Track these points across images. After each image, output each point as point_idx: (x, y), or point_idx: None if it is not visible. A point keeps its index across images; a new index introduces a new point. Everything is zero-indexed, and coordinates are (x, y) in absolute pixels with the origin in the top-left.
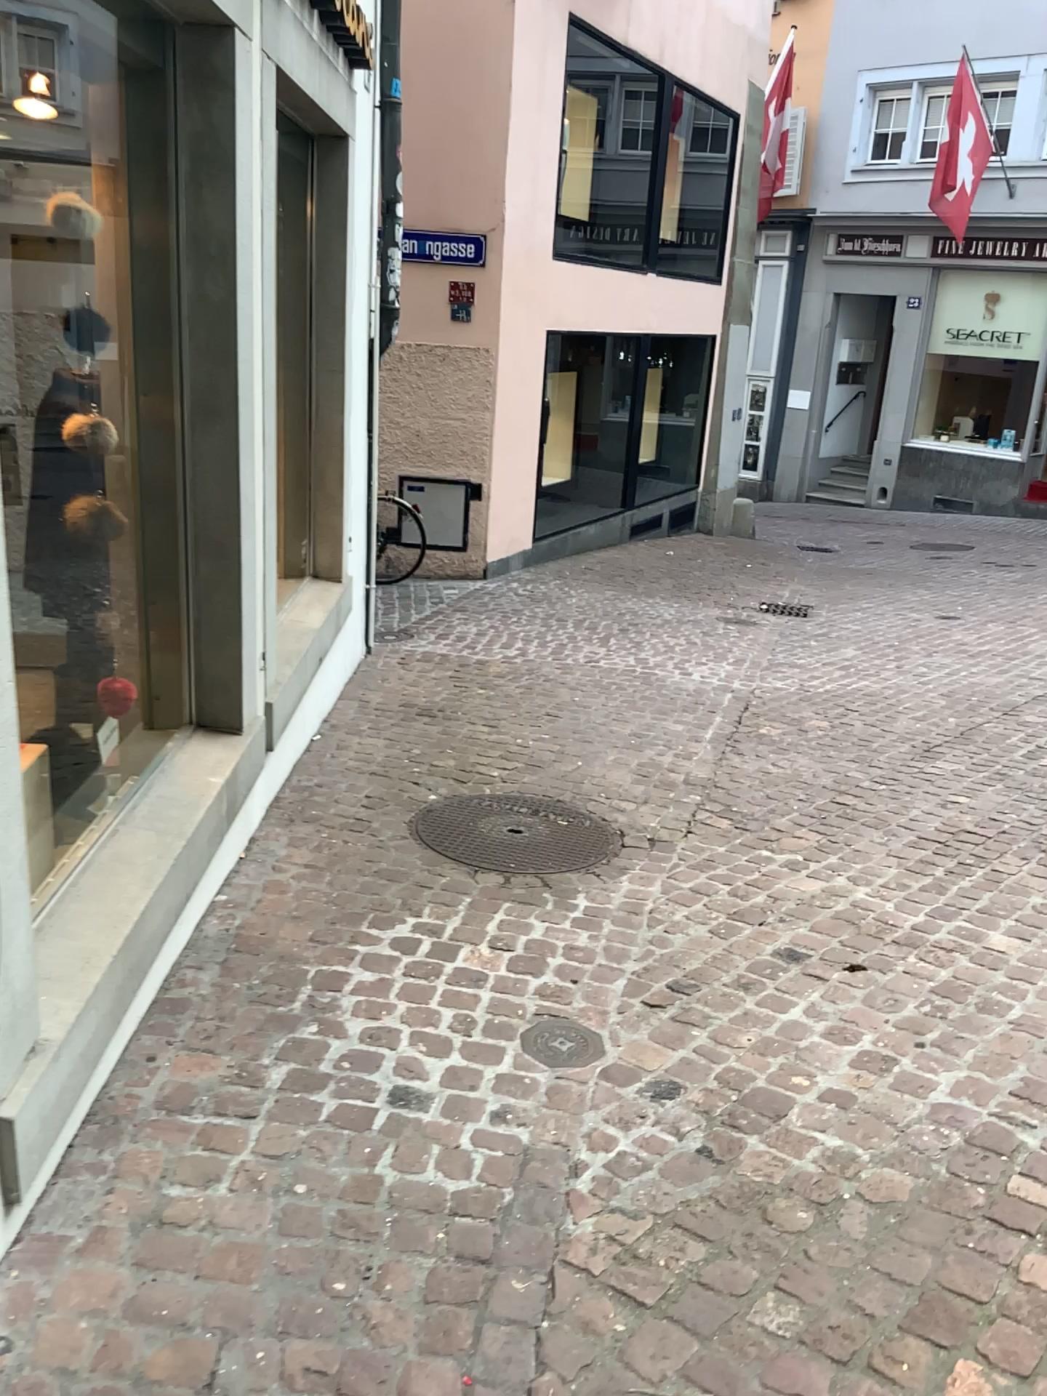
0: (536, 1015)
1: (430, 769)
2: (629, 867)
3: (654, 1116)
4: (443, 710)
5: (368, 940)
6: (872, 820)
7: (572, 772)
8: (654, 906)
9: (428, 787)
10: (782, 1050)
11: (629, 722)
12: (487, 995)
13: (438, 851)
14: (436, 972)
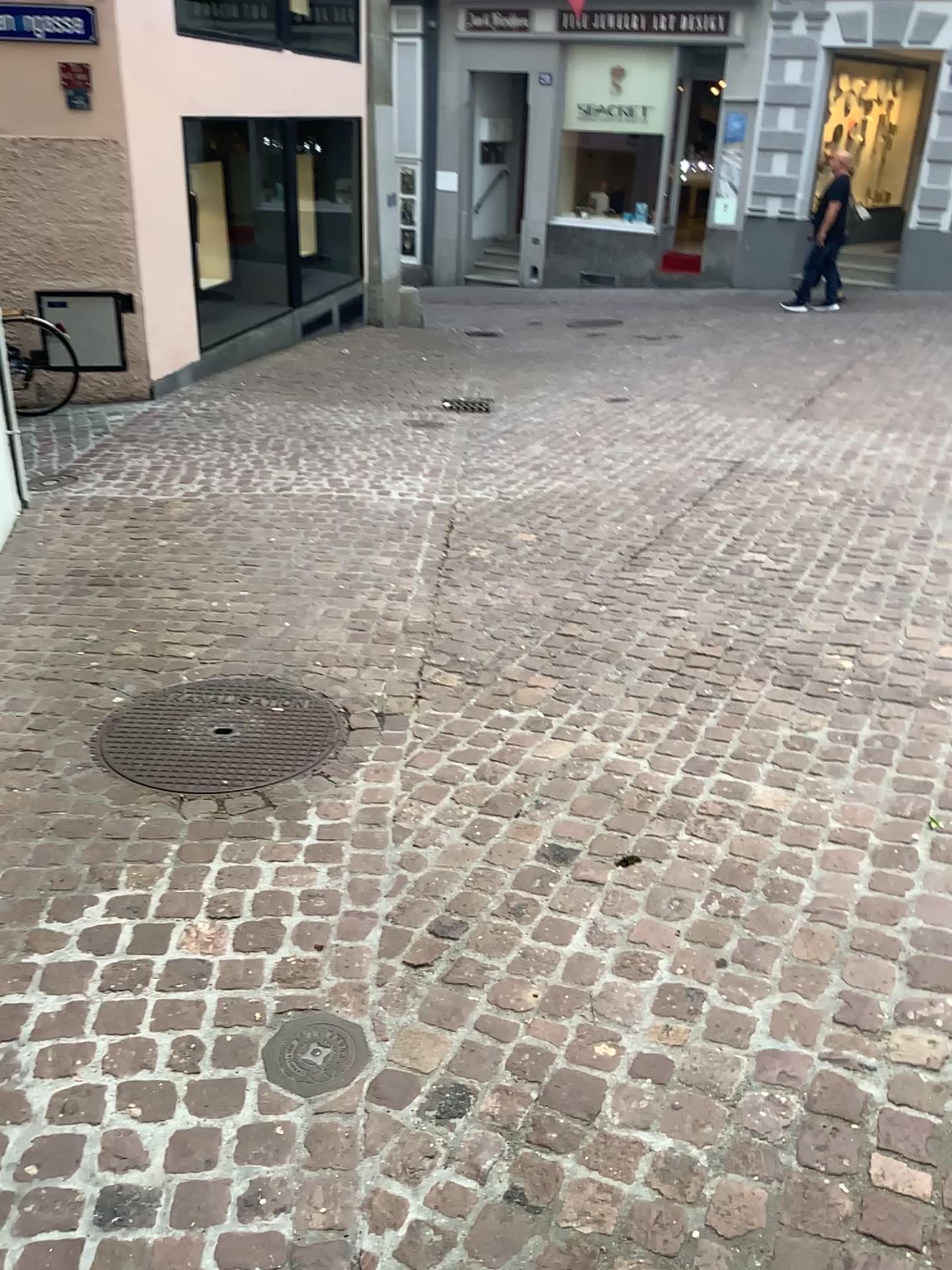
0: (277, 1017)
1: (111, 663)
2: (359, 763)
3: (446, 1154)
4: (121, 578)
5: (50, 943)
6: (605, 655)
7: (278, 639)
8: (396, 814)
9: (111, 688)
10: (577, 1009)
11: (332, 564)
12: (212, 998)
13: (130, 781)
14: (143, 976)
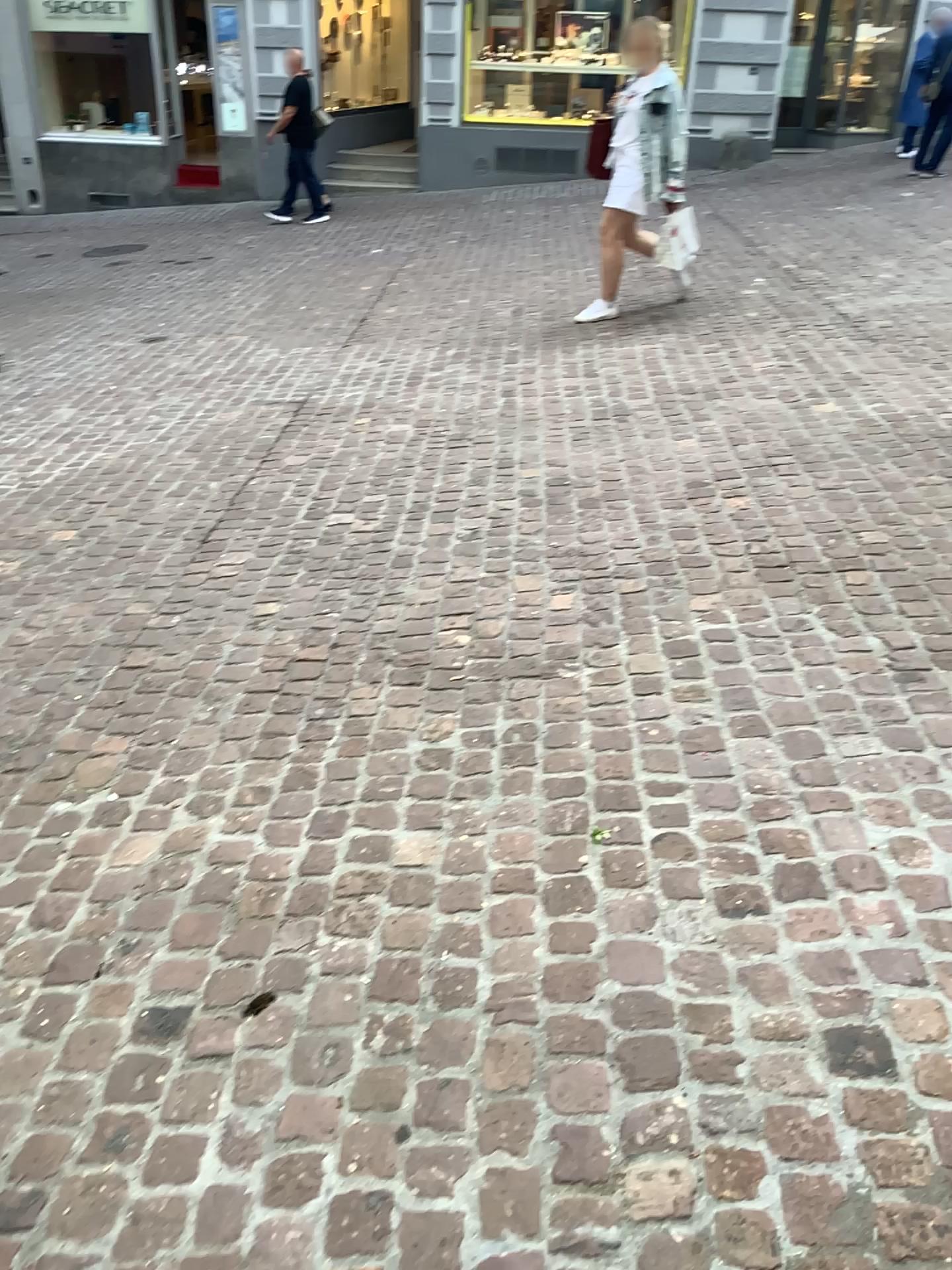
0: None
1: None
2: None
3: None
4: None
5: None
6: (185, 691)
7: None
8: None
9: None
10: None
11: None
12: None
13: None
14: None
